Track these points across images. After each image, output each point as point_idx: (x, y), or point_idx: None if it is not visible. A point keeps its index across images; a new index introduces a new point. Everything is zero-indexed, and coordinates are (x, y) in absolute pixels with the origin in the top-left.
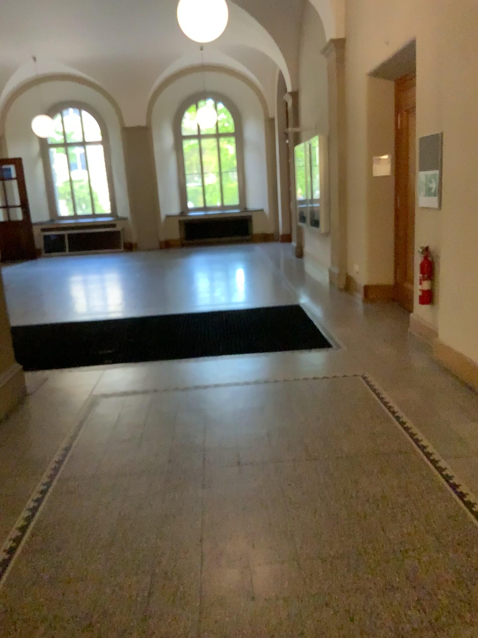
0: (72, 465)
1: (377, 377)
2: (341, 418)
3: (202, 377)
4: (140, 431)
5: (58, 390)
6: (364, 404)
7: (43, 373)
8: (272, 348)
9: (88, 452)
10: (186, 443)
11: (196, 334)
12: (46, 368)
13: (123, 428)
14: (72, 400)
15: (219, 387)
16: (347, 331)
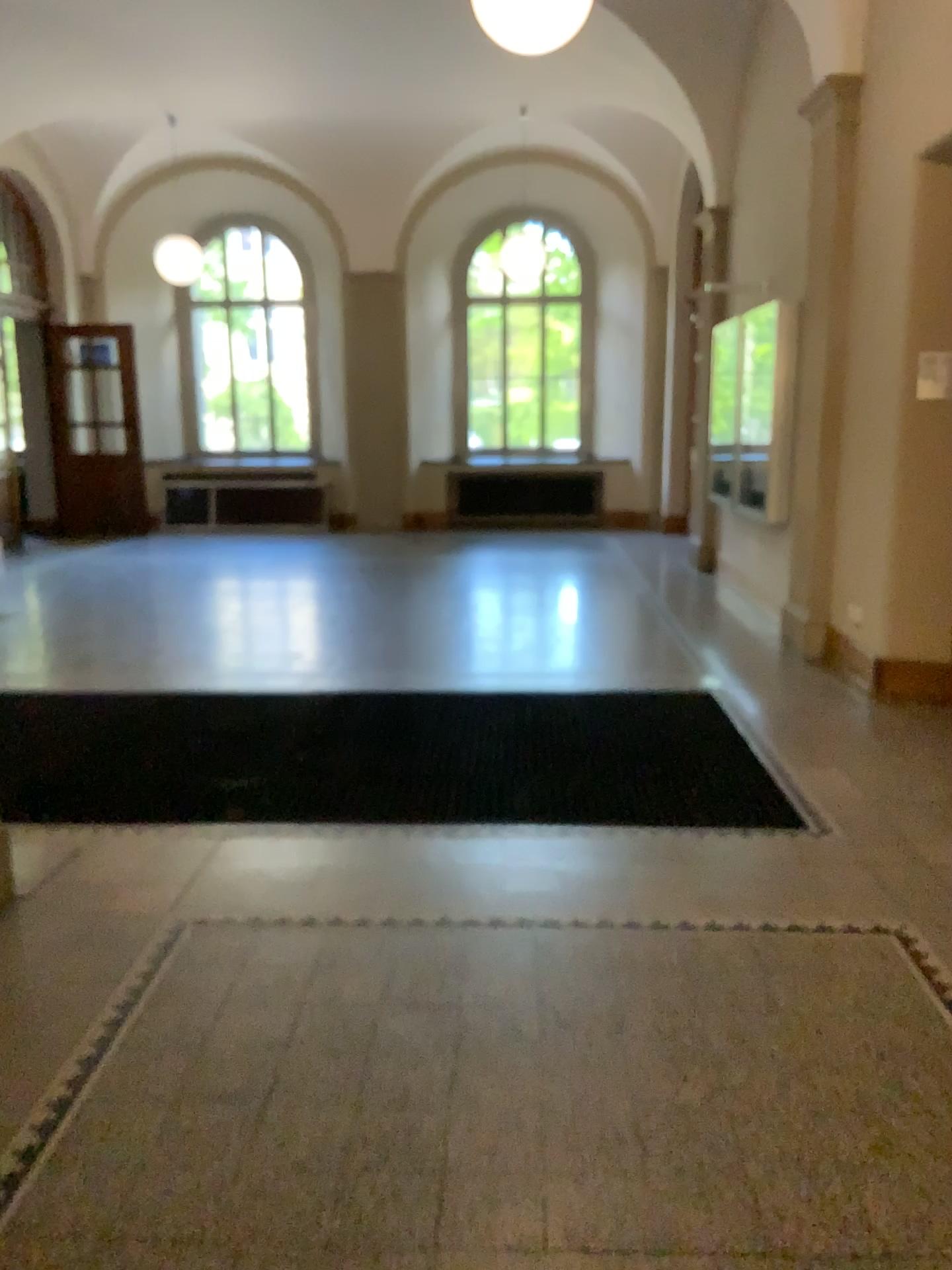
0: (57, 1180)
1: (943, 944)
2: (854, 1092)
3: (463, 891)
4: (275, 1066)
5: (95, 892)
6: (919, 1043)
7: (74, 835)
8: (649, 817)
9: (117, 1133)
10: (396, 1130)
11: (460, 759)
12: (82, 823)
13: (232, 1047)
14: (119, 930)
15: (504, 929)
16: (842, 785)
